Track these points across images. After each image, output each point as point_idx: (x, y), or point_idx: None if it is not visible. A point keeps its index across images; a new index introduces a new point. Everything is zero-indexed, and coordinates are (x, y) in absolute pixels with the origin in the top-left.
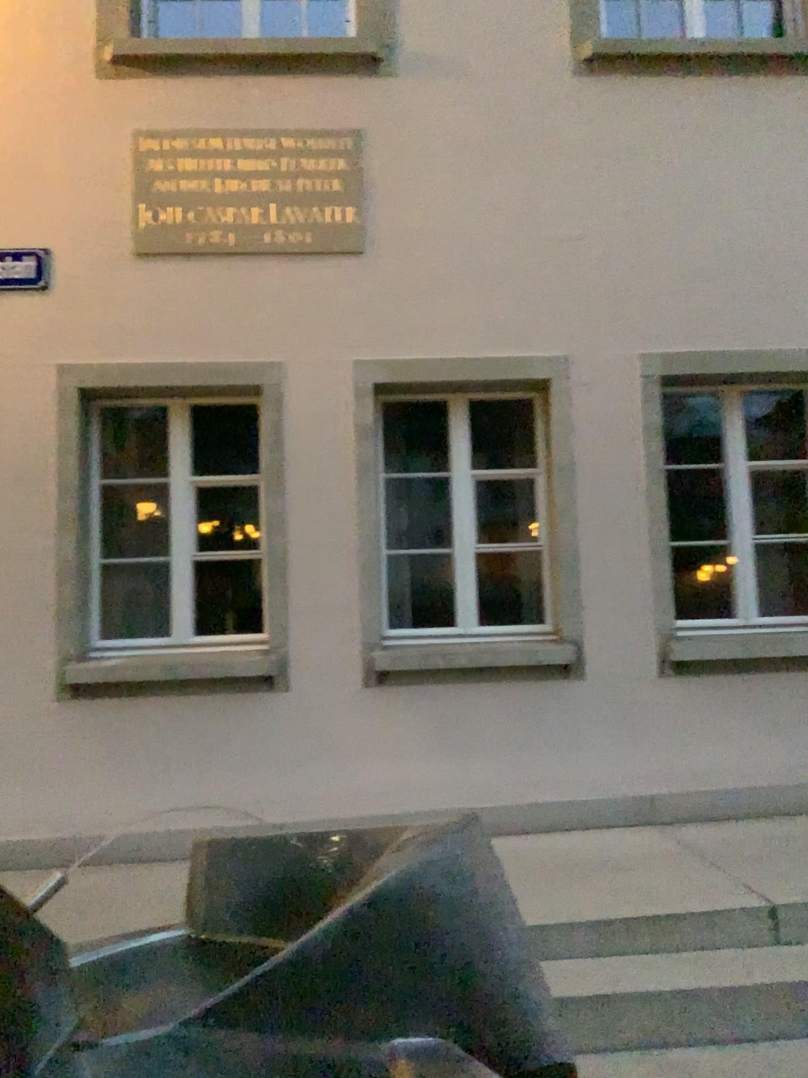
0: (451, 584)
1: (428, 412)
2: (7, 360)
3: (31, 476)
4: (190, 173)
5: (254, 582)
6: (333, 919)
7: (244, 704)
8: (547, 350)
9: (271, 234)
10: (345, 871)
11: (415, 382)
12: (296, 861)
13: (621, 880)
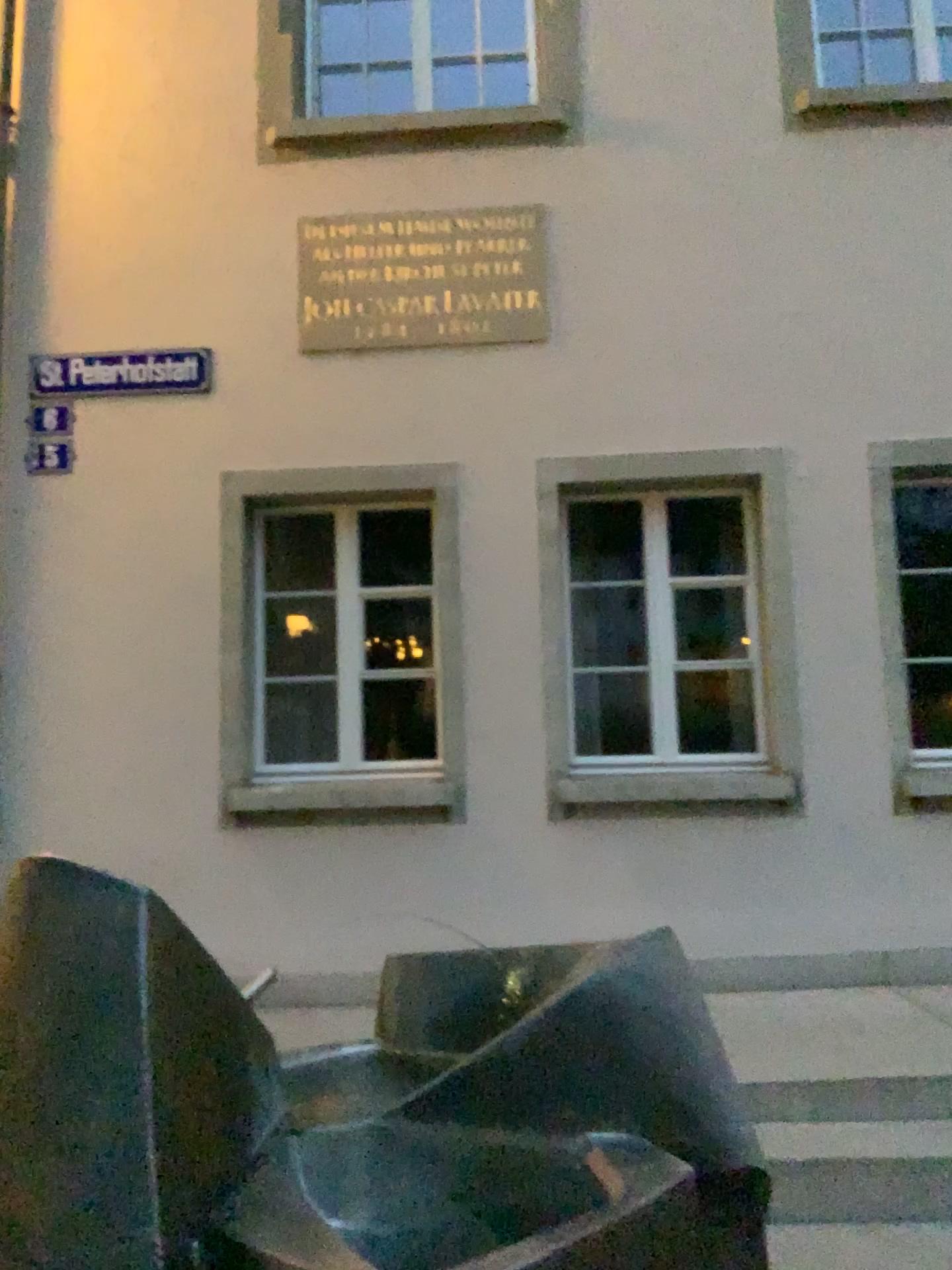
0: (648, 707)
1: (620, 514)
2: (169, 467)
3: (195, 590)
4: (359, 261)
5: (429, 704)
6: (531, 1020)
7: (420, 836)
8: (756, 441)
9: (446, 323)
10: (539, 988)
11: (606, 481)
12: (490, 977)
13: (845, 1040)
